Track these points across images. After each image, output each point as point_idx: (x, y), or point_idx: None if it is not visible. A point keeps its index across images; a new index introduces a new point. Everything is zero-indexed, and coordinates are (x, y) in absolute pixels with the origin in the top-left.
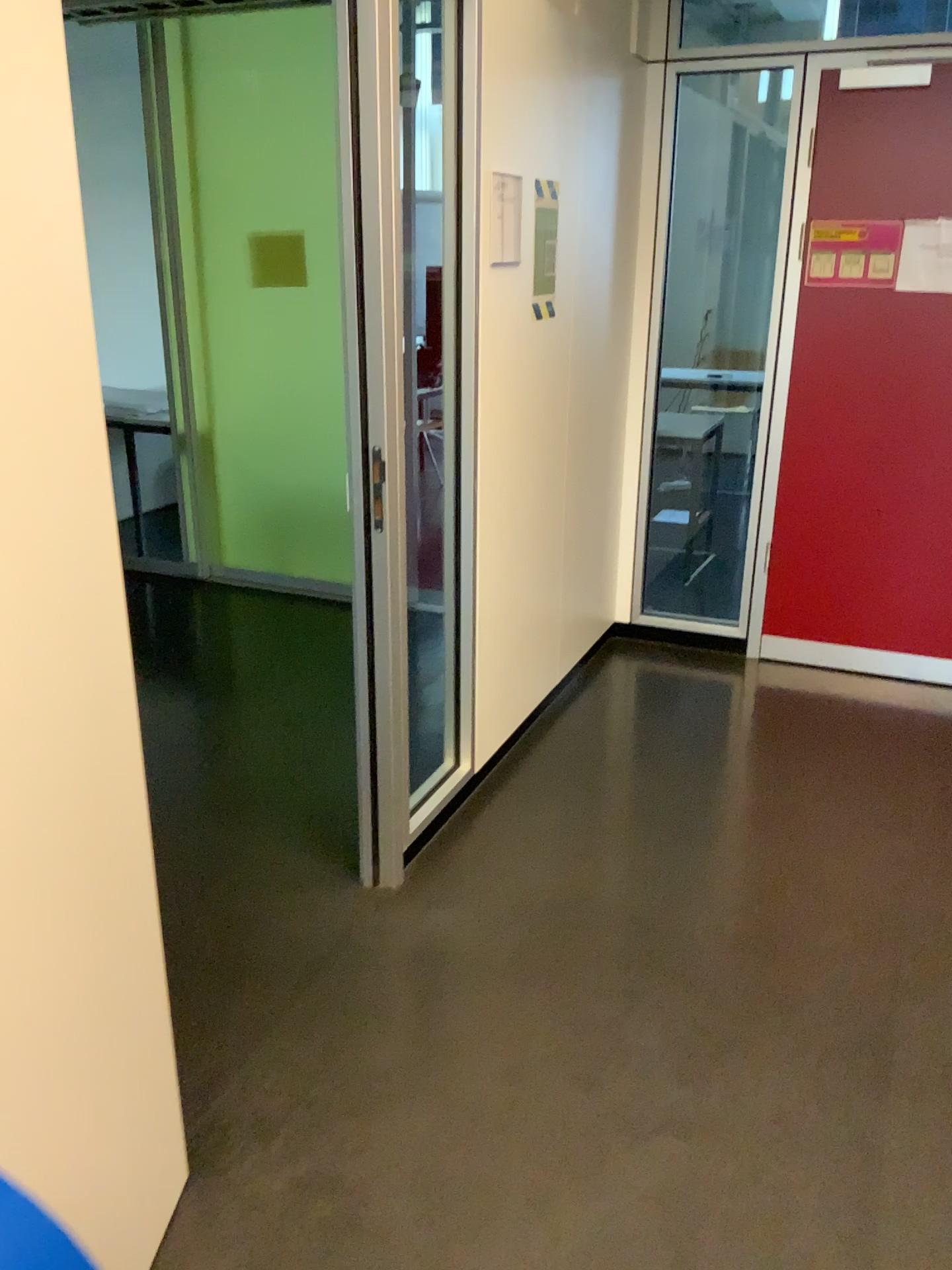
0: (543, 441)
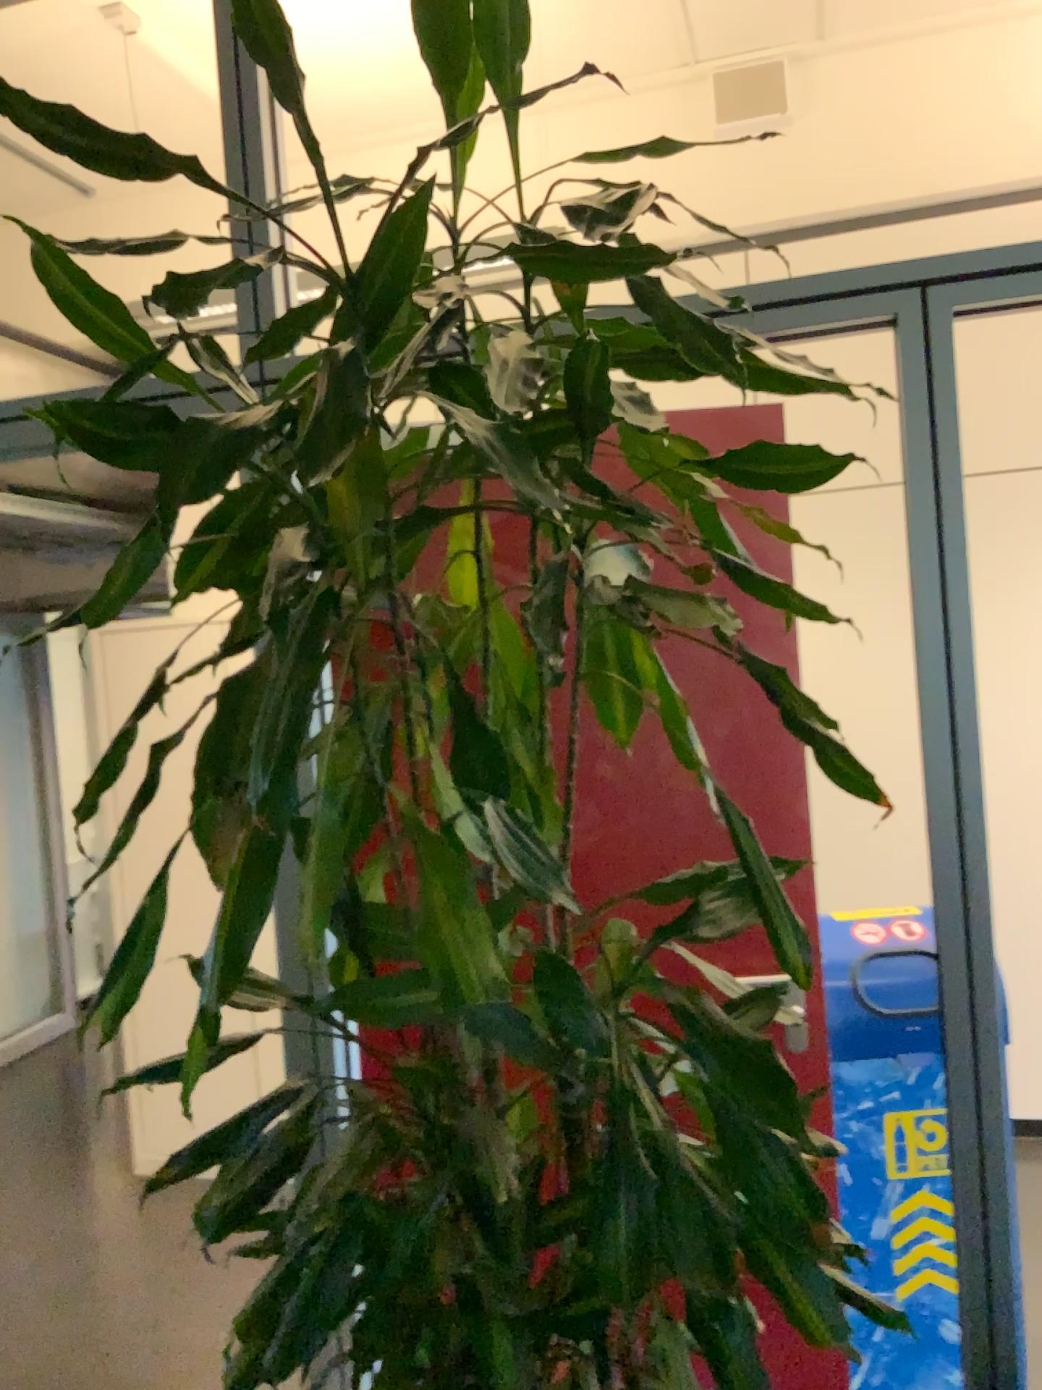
0: None
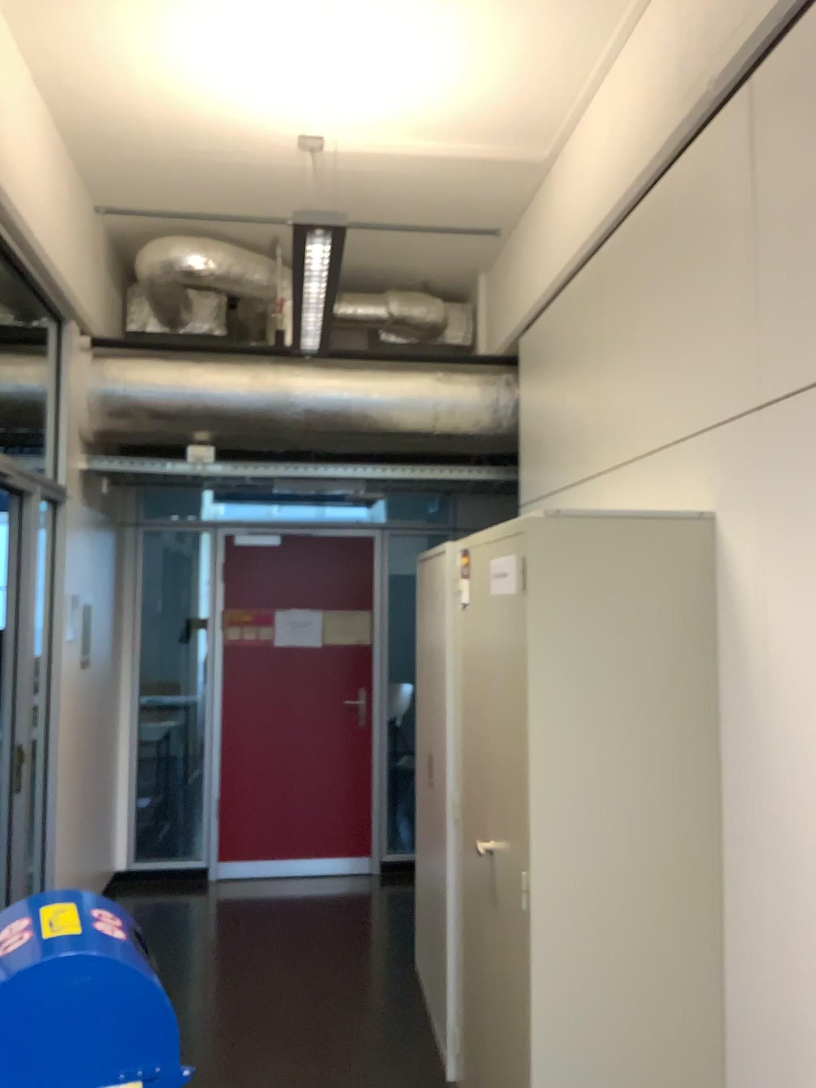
0: (82, 742)
